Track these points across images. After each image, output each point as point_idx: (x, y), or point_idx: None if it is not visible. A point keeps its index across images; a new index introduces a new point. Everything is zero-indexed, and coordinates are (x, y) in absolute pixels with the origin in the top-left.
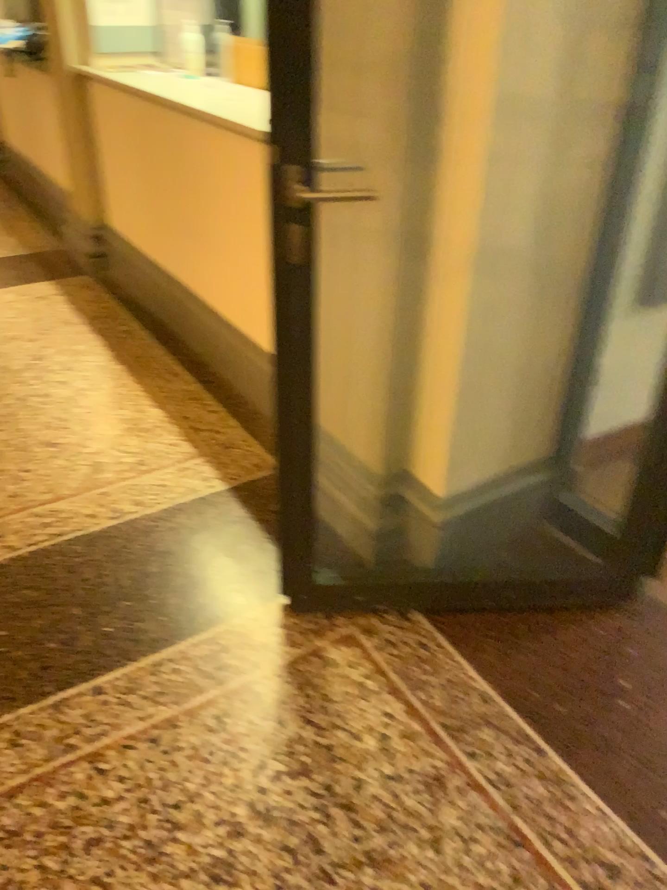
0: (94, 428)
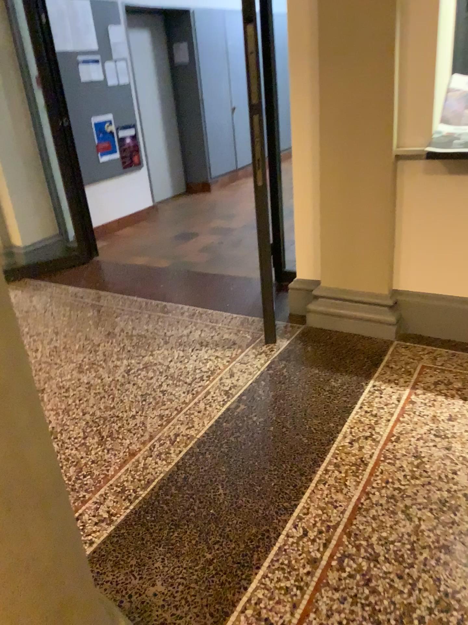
0: None
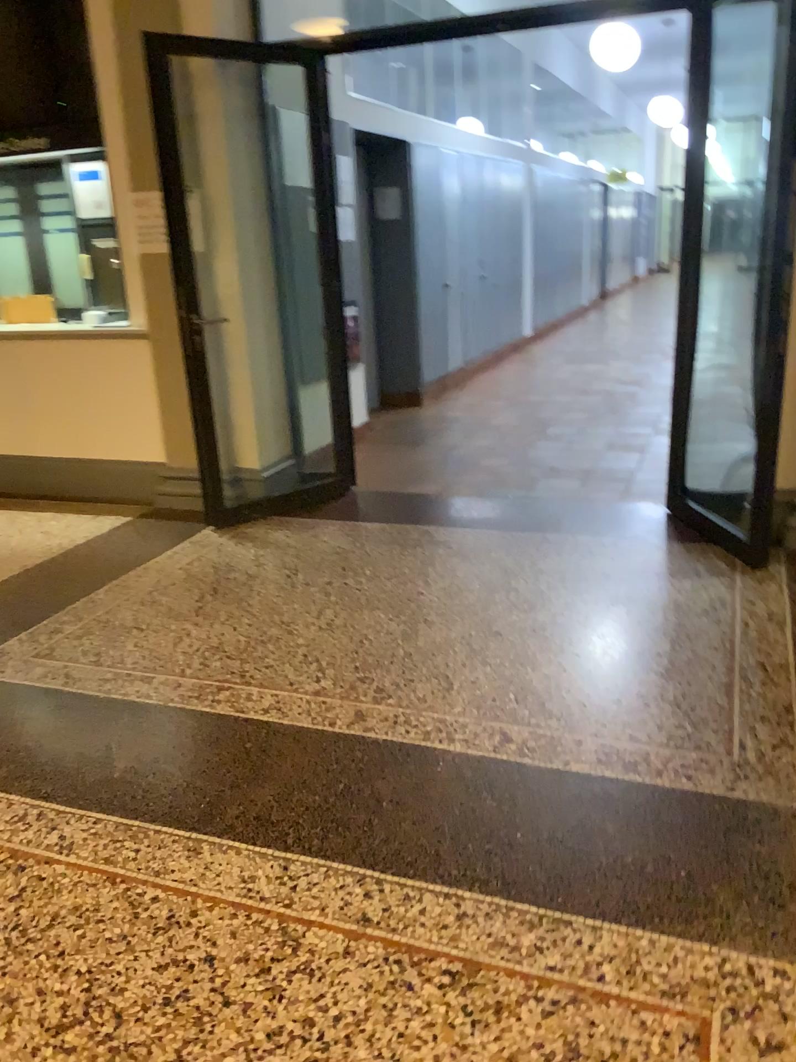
0: (19, 525)
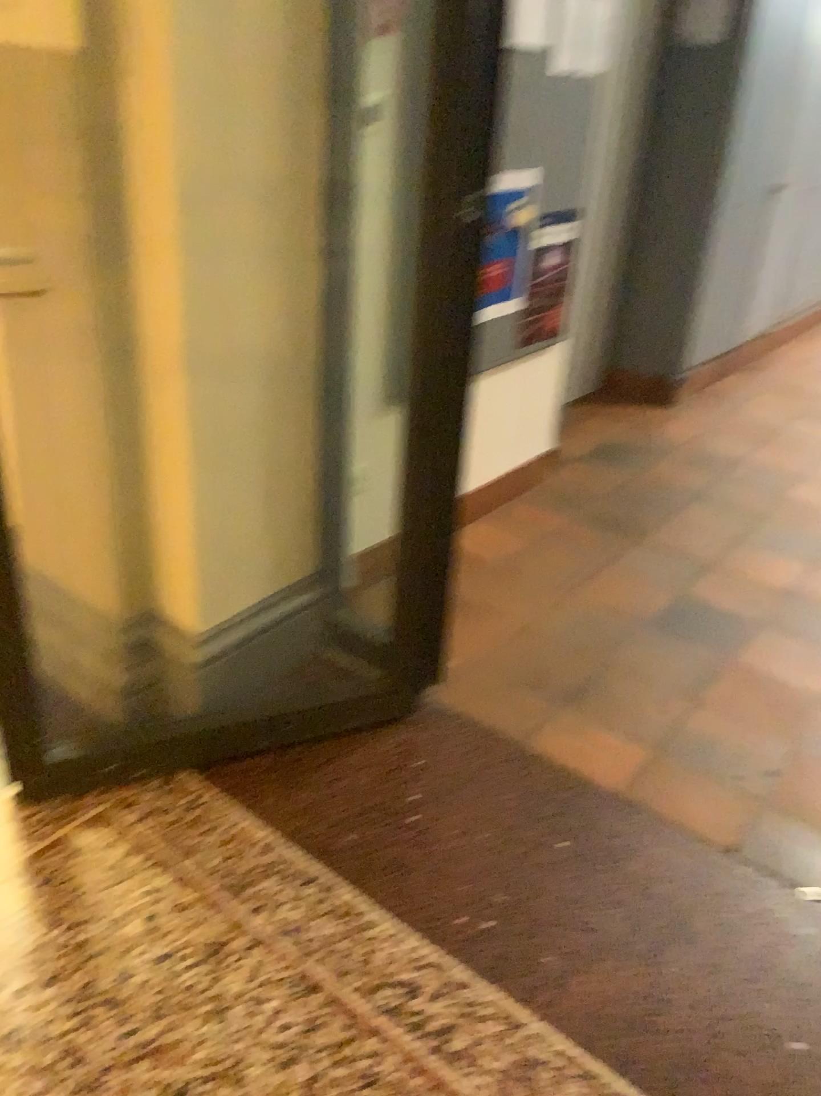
0: None
